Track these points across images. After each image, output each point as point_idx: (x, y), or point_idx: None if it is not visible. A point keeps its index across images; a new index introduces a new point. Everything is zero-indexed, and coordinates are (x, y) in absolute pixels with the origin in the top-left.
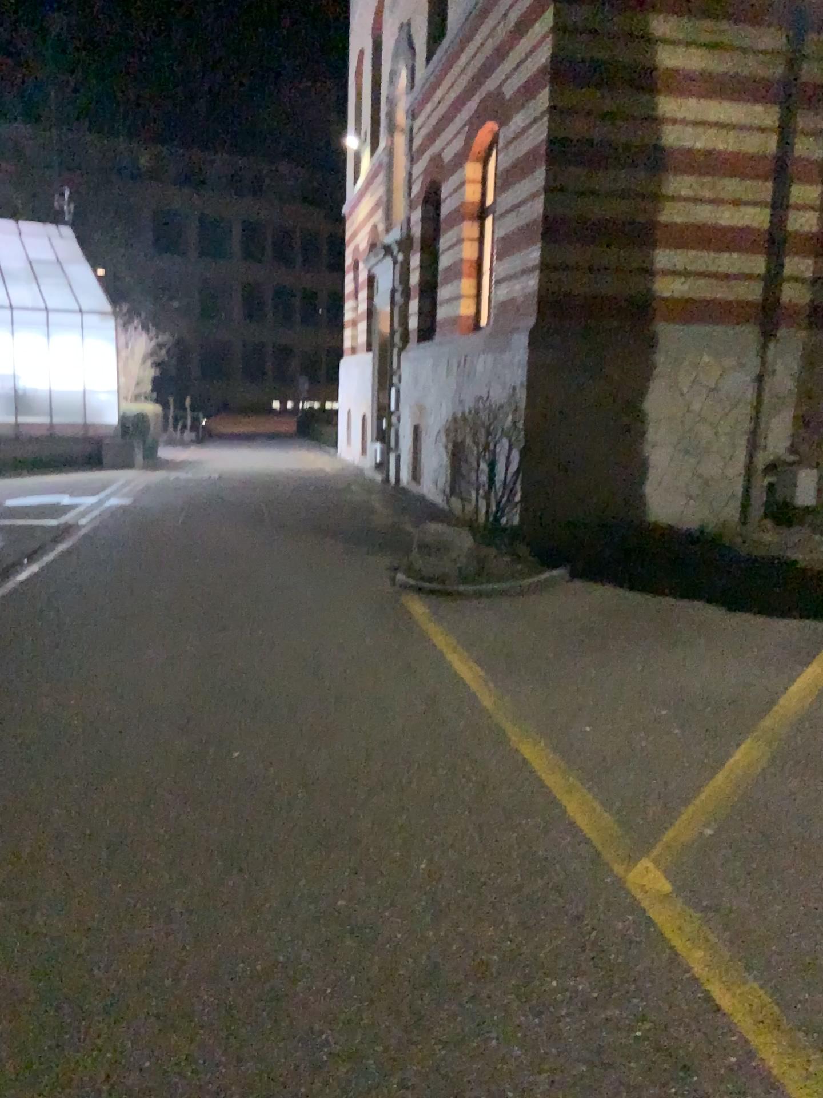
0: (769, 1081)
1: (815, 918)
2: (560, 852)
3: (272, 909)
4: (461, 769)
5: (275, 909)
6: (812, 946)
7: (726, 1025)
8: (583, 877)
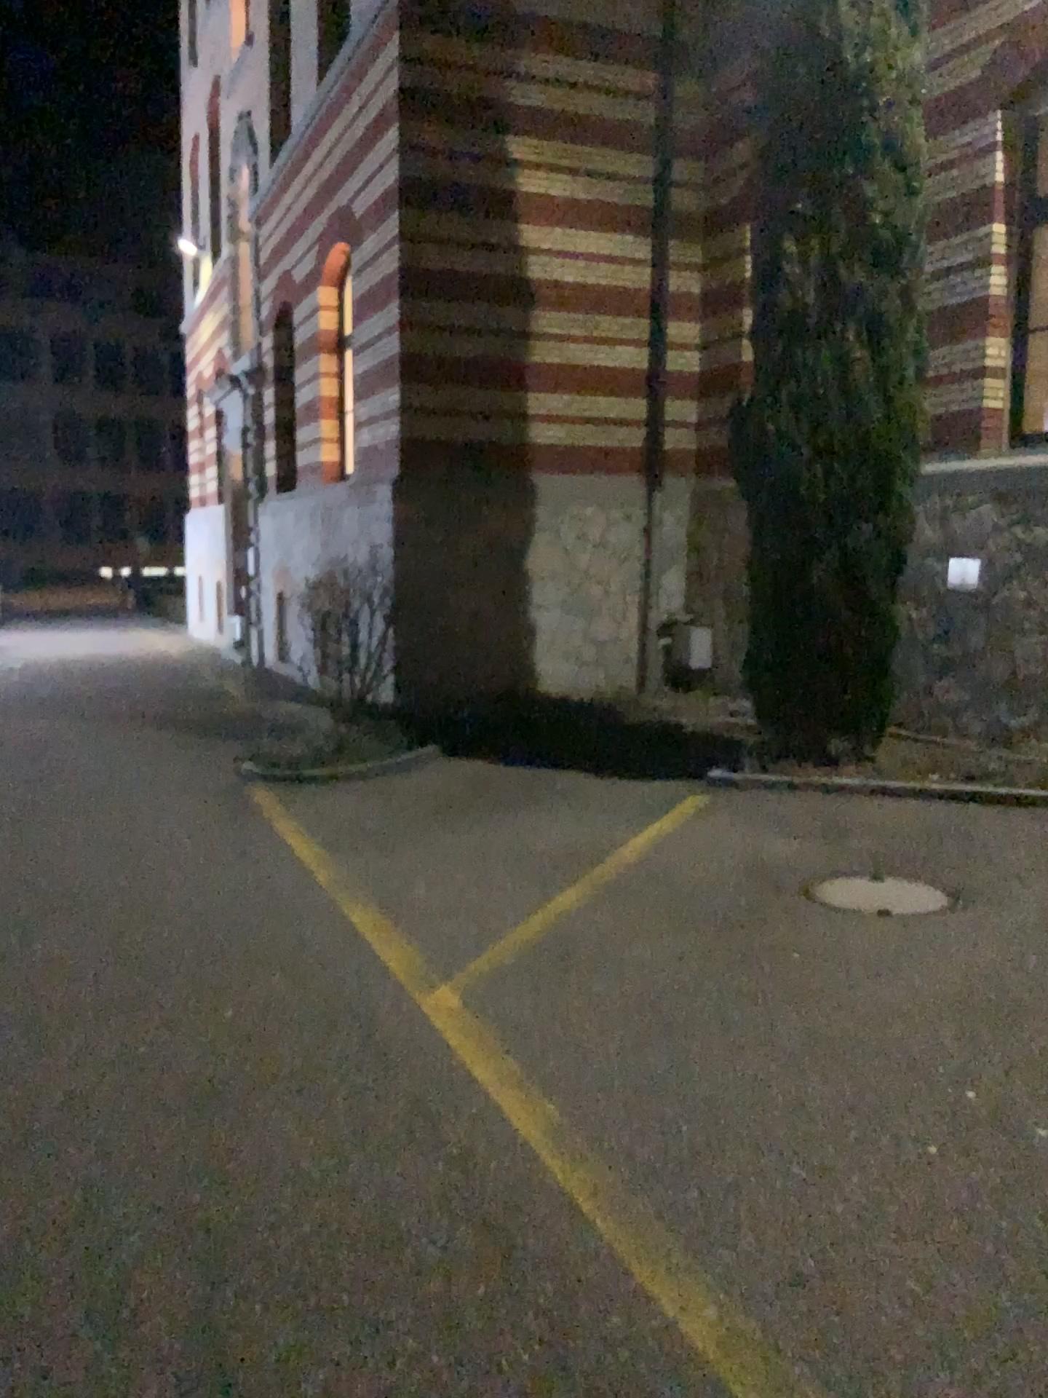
0: (492, 1115)
1: (575, 1013)
2: (363, 991)
3: (71, 1060)
4: (280, 938)
5: (73, 1059)
6: (565, 1032)
7: (470, 1087)
8: (379, 1006)
